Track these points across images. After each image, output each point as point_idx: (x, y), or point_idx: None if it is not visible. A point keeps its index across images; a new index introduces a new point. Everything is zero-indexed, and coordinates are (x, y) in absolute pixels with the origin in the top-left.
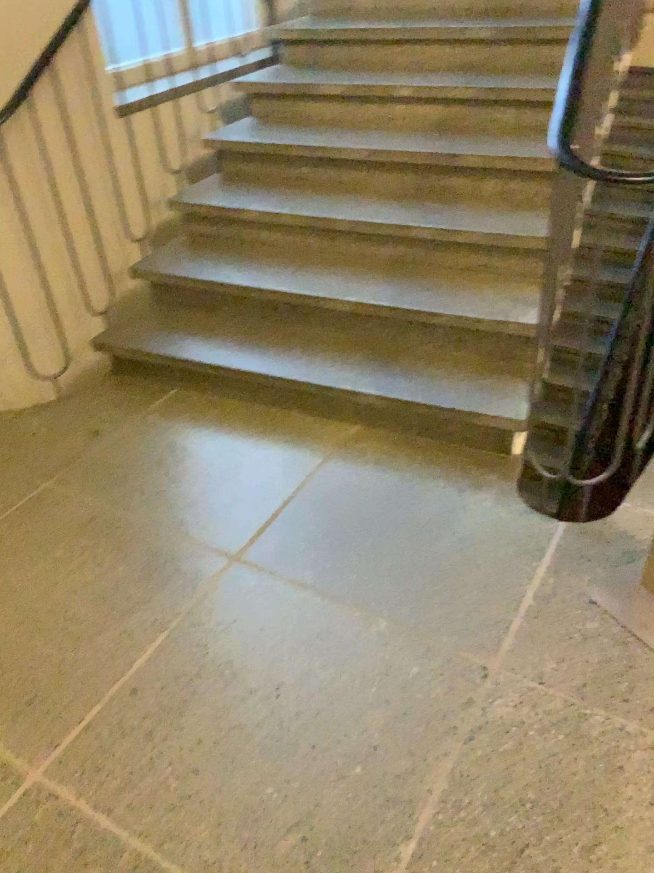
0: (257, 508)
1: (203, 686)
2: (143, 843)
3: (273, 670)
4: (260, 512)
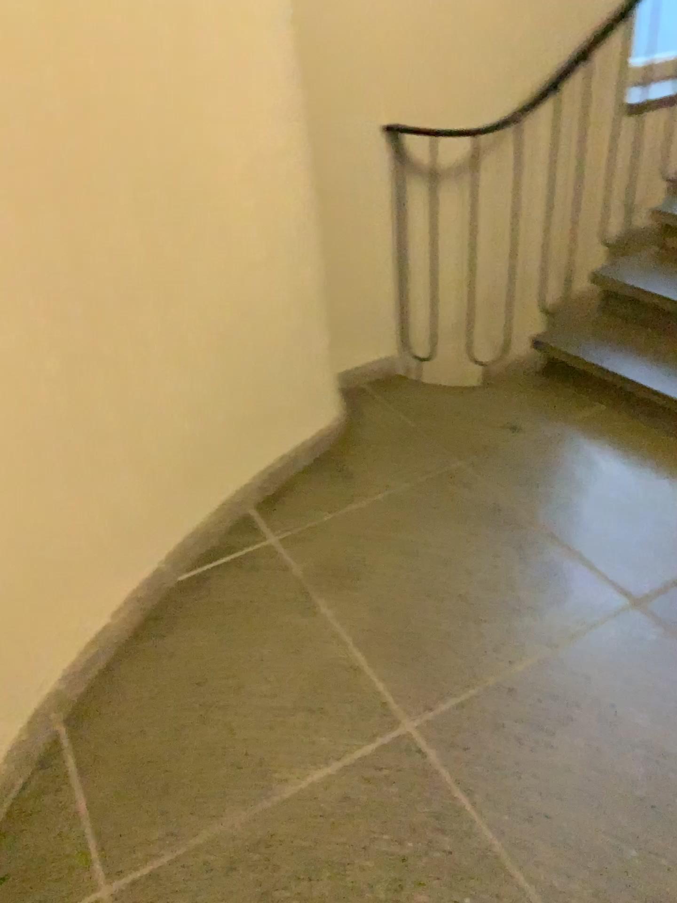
0: (670, 557)
1: (578, 714)
2: (493, 833)
3: (656, 732)
4: (673, 563)
